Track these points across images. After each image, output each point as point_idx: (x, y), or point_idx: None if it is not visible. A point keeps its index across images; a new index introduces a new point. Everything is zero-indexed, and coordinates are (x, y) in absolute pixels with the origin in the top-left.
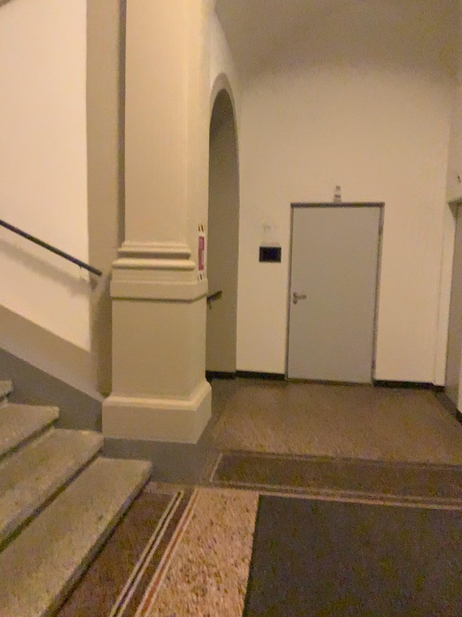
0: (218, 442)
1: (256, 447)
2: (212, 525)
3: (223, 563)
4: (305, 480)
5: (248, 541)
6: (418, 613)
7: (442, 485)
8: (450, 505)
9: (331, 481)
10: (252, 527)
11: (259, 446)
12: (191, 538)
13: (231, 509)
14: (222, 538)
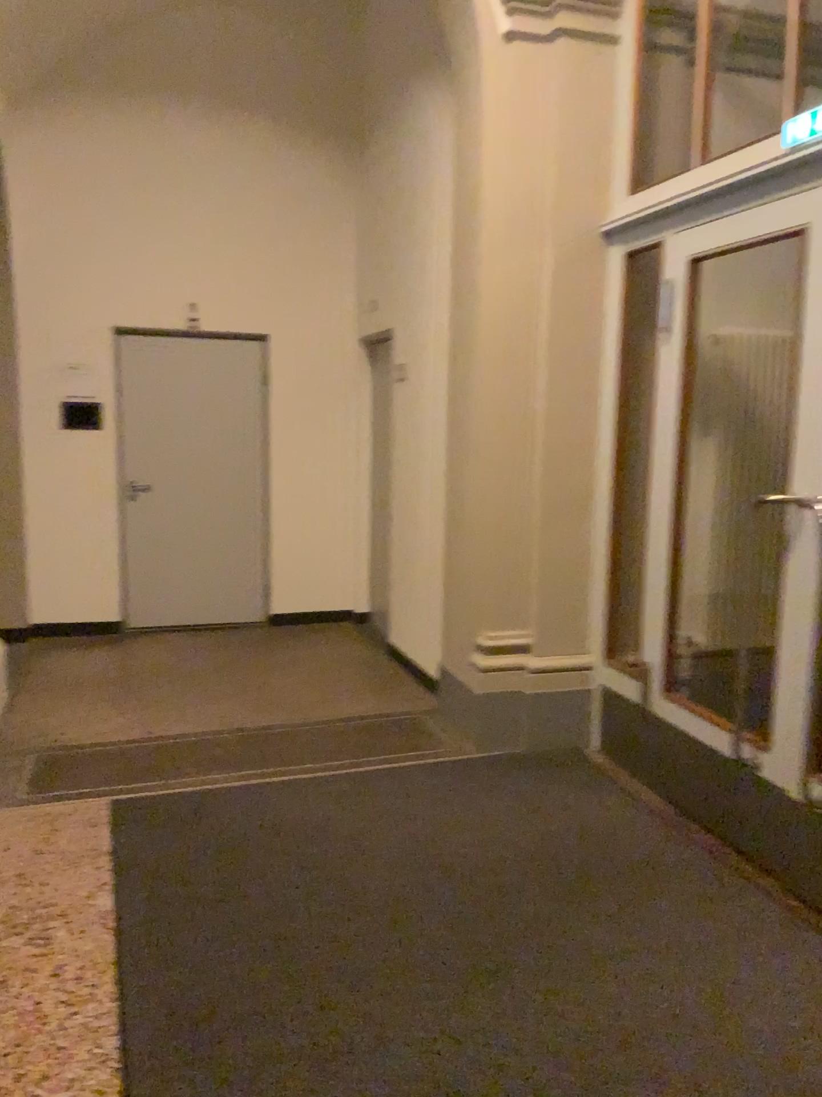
0: (22, 737)
1: (91, 735)
2: (39, 854)
3: (69, 898)
4: (179, 768)
5: (104, 862)
6: (354, 889)
7: (375, 742)
8: (386, 763)
9: (220, 763)
10: (107, 844)
11: (97, 733)
12: (8, 878)
13: (66, 827)
14: (61, 867)
